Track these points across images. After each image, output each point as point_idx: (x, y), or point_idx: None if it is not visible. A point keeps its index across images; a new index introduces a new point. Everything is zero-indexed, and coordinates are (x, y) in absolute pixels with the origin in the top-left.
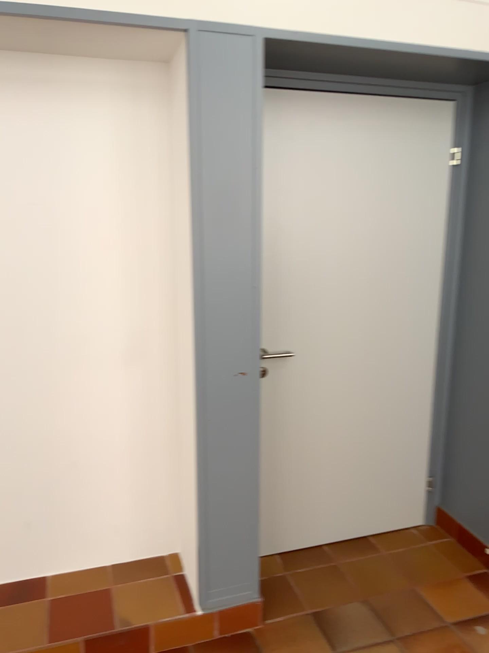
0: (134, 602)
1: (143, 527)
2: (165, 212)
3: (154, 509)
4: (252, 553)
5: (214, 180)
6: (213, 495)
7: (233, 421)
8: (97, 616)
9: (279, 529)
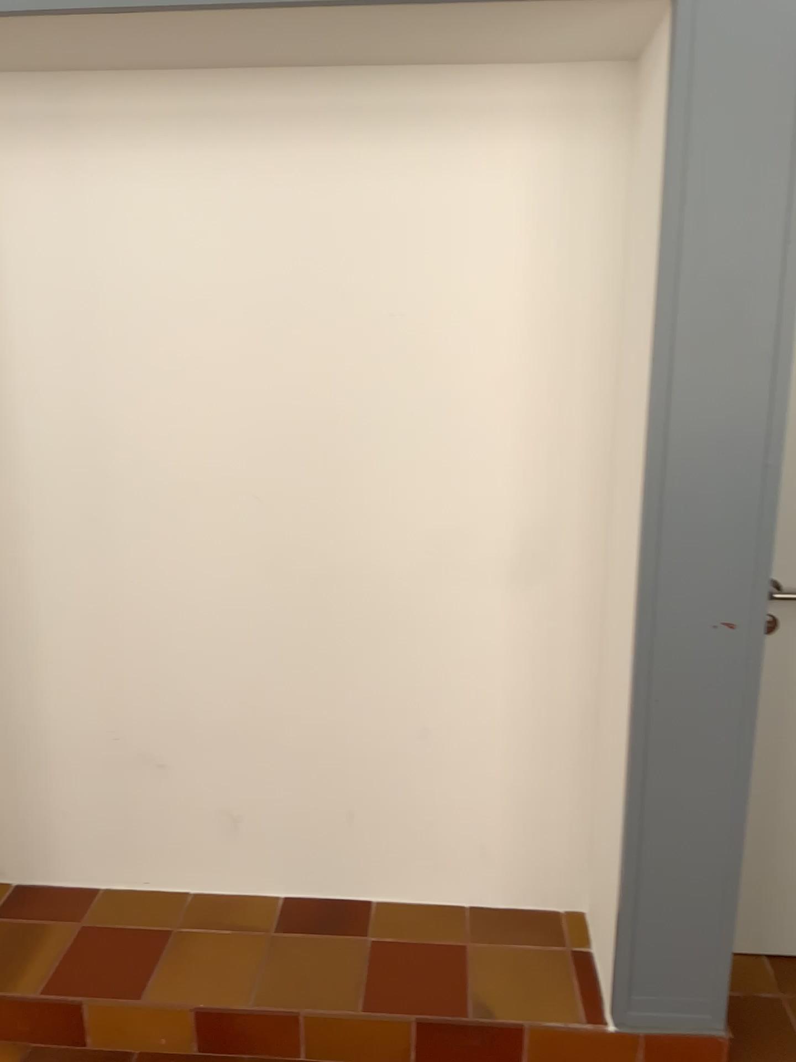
0: (507, 977)
1: (532, 856)
2: (616, 328)
3: (553, 831)
4: (721, 947)
5: (713, 272)
6: (658, 832)
7: (708, 707)
8: (445, 983)
9: (776, 914)
